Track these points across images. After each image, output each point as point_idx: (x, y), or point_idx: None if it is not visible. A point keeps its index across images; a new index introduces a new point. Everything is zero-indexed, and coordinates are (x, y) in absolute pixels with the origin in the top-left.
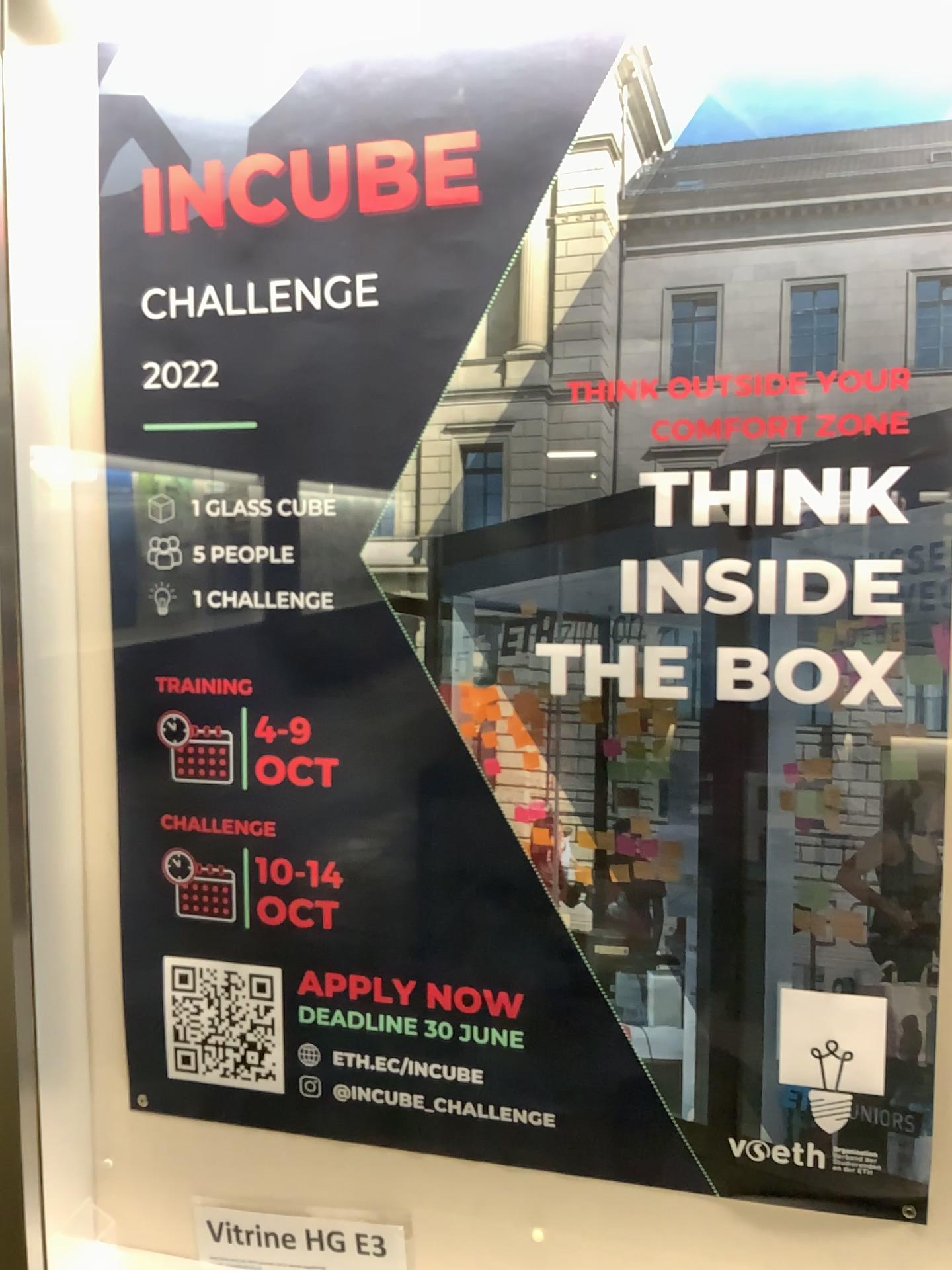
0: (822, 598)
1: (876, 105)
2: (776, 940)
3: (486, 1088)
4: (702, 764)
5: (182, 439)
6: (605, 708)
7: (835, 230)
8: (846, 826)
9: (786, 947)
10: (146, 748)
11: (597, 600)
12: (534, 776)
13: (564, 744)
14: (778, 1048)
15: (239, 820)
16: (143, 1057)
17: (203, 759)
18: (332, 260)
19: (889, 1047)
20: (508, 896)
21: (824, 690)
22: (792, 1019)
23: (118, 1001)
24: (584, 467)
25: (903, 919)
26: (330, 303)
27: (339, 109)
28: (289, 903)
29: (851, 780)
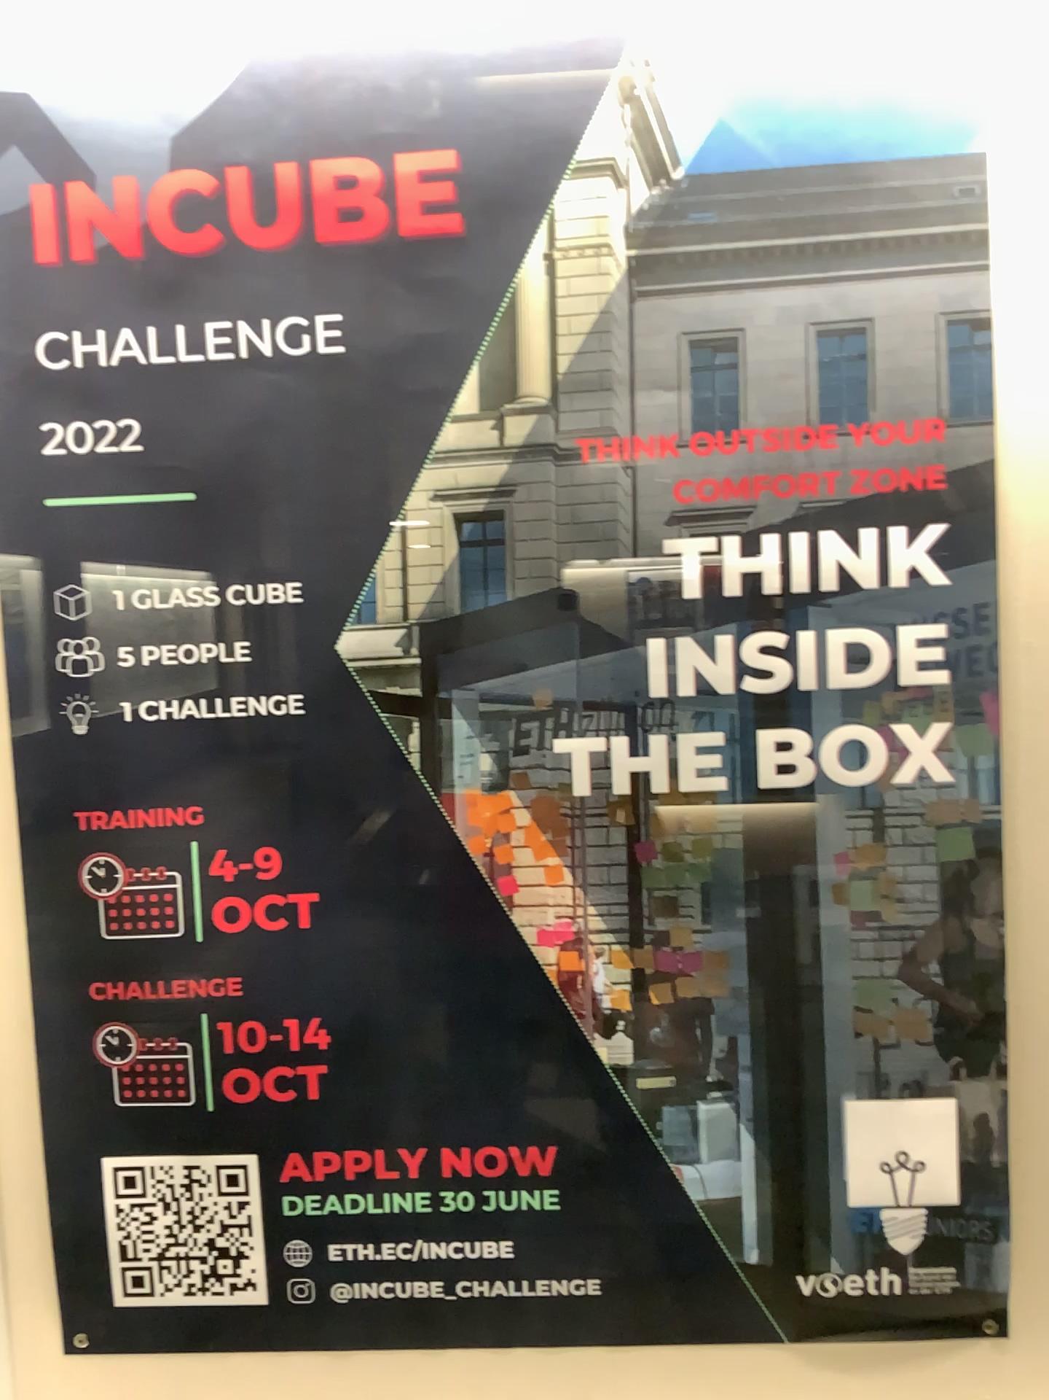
0: (863, 670)
1: (893, 137)
2: (834, 1049)
3: (515, 1261)
4: (744, 862)
5: (93, 517)
6: (633, 807)
7: (857, 270)
8: (902, 916)
9: (845, 1055)
10: (62, 901)
11: (619, 685)
12: (554, 892)
13: (588, 852)
14: (843, 1167)
15: (191, 979)
16: (74, 1287)
17: (140, 908)
18: (280, 299)
19: (959, 1150)
20: (530, 1034)
21: (870, 769)
22: (856, 1134)
23: (36, 1222)
24: (596, 536)
25: (966, 1010)
26: (280, 350)
27: (282, 119)
28: (260, 1073)
29: (904, 866)
